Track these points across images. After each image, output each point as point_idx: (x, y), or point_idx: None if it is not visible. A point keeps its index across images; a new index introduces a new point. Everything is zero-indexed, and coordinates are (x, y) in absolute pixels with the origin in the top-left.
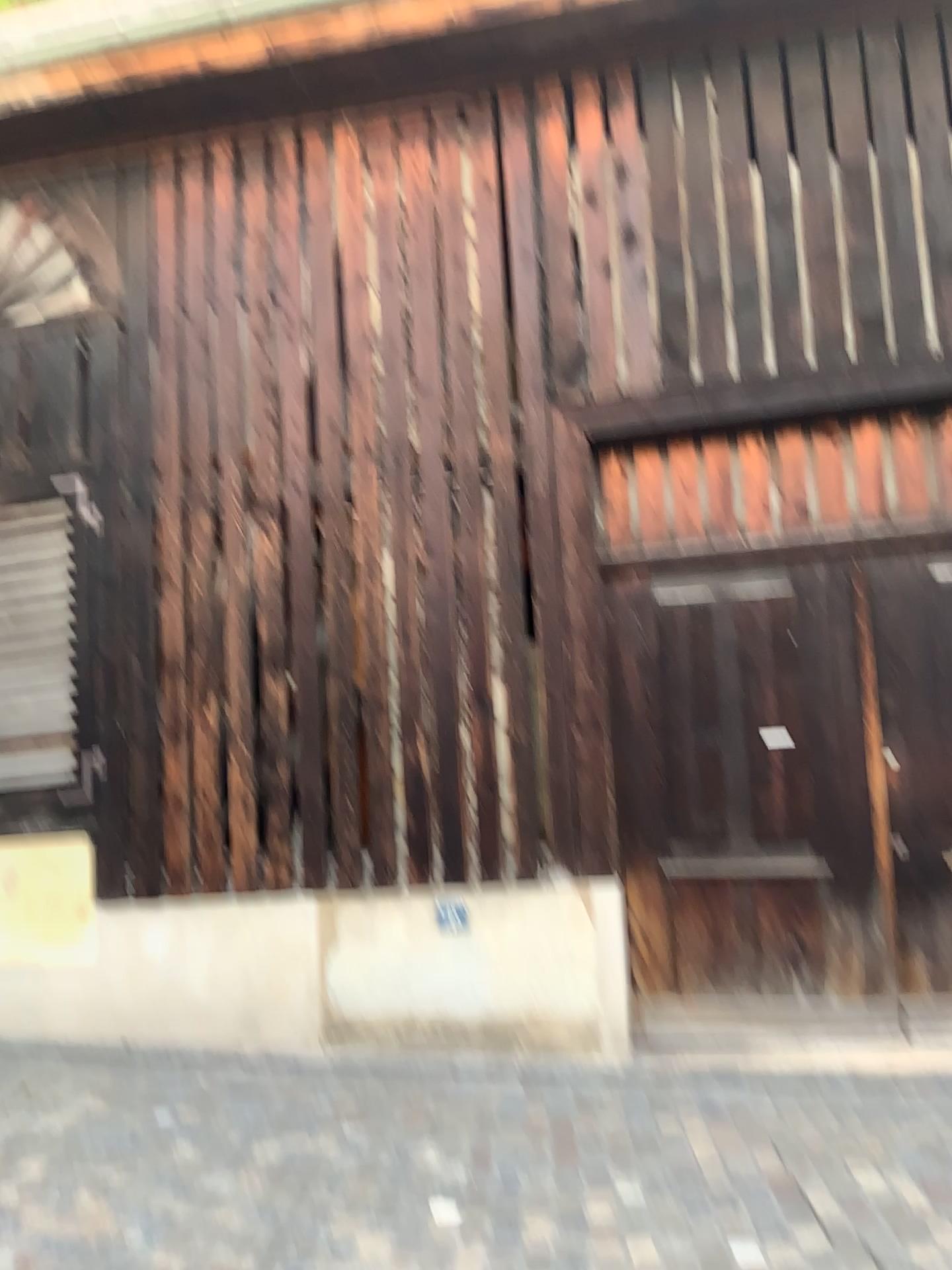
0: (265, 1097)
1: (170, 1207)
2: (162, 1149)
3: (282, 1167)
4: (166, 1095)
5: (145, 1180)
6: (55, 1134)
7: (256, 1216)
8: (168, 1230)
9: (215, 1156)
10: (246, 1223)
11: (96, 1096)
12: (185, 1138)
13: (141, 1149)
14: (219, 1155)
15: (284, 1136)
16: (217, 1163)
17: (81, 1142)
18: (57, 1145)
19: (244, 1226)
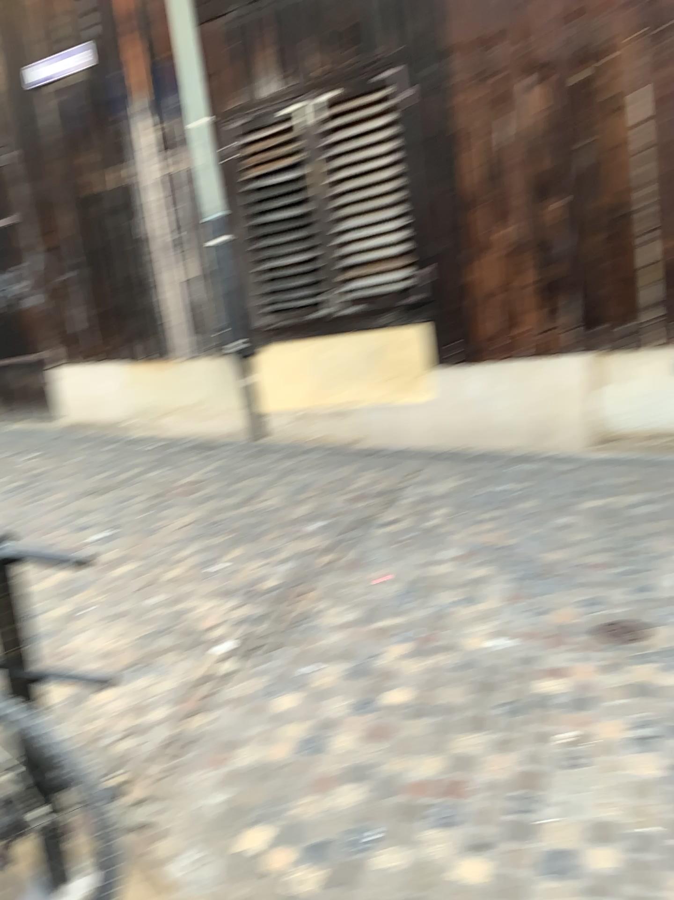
0: (566, 480)
1: (541, 534)
2: (516, 506)
3: (601, 516)
4: (500, 479)
5: (515, 521)
6: (445, 497)
7: (600, 540)
8: (548, 545)
9: (553, 510)
10: (595, 543)
11: (456, 479)
12: (527, 500)
13: (503, 505)
14: (554, 510)
15: (593, 501)
16: (556, 513)
17: (464, 501)
18: (450, 502)
19: (595, 544)
